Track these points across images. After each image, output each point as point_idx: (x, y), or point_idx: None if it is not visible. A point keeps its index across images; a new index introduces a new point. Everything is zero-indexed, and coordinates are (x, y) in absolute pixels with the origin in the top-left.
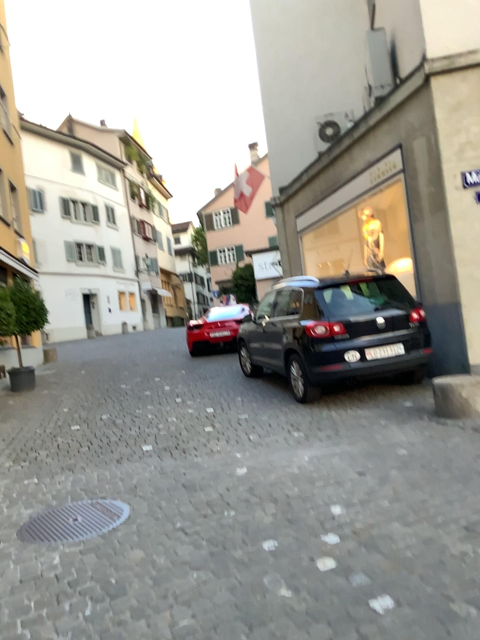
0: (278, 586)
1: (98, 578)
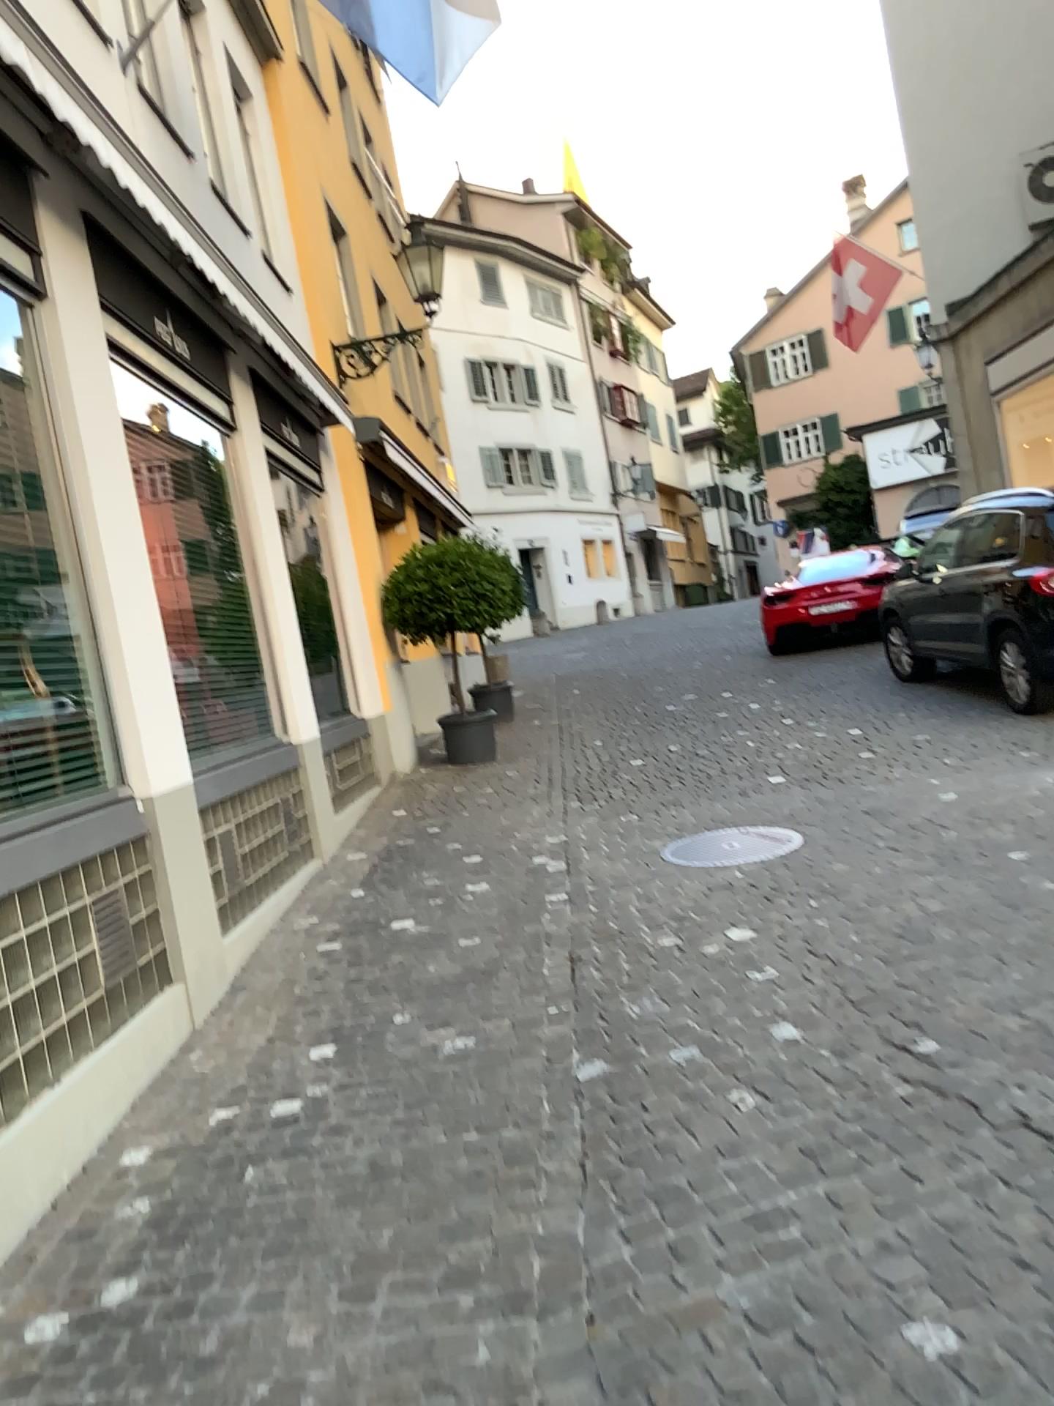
0: (1044, 876)
1: (810, 879)
